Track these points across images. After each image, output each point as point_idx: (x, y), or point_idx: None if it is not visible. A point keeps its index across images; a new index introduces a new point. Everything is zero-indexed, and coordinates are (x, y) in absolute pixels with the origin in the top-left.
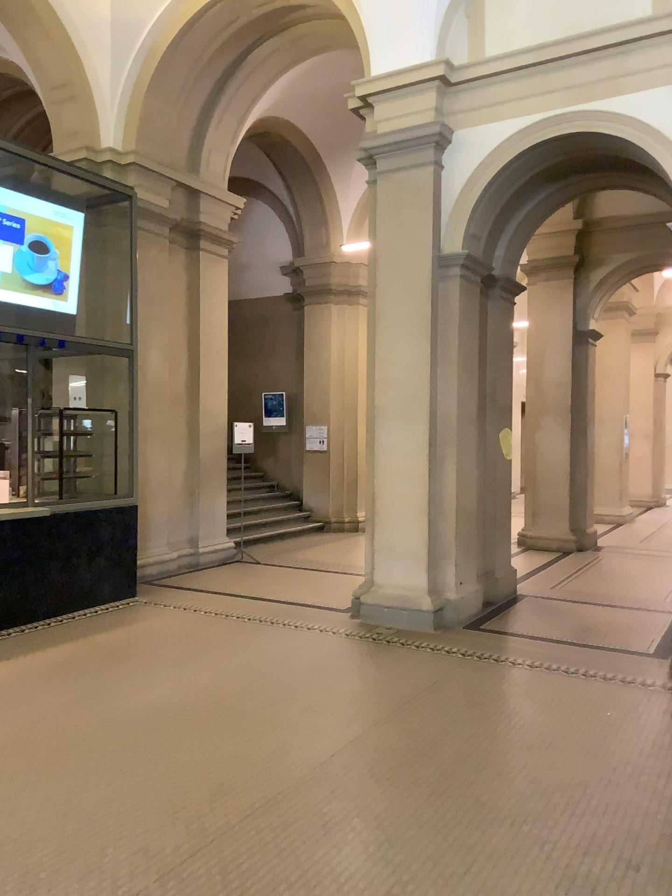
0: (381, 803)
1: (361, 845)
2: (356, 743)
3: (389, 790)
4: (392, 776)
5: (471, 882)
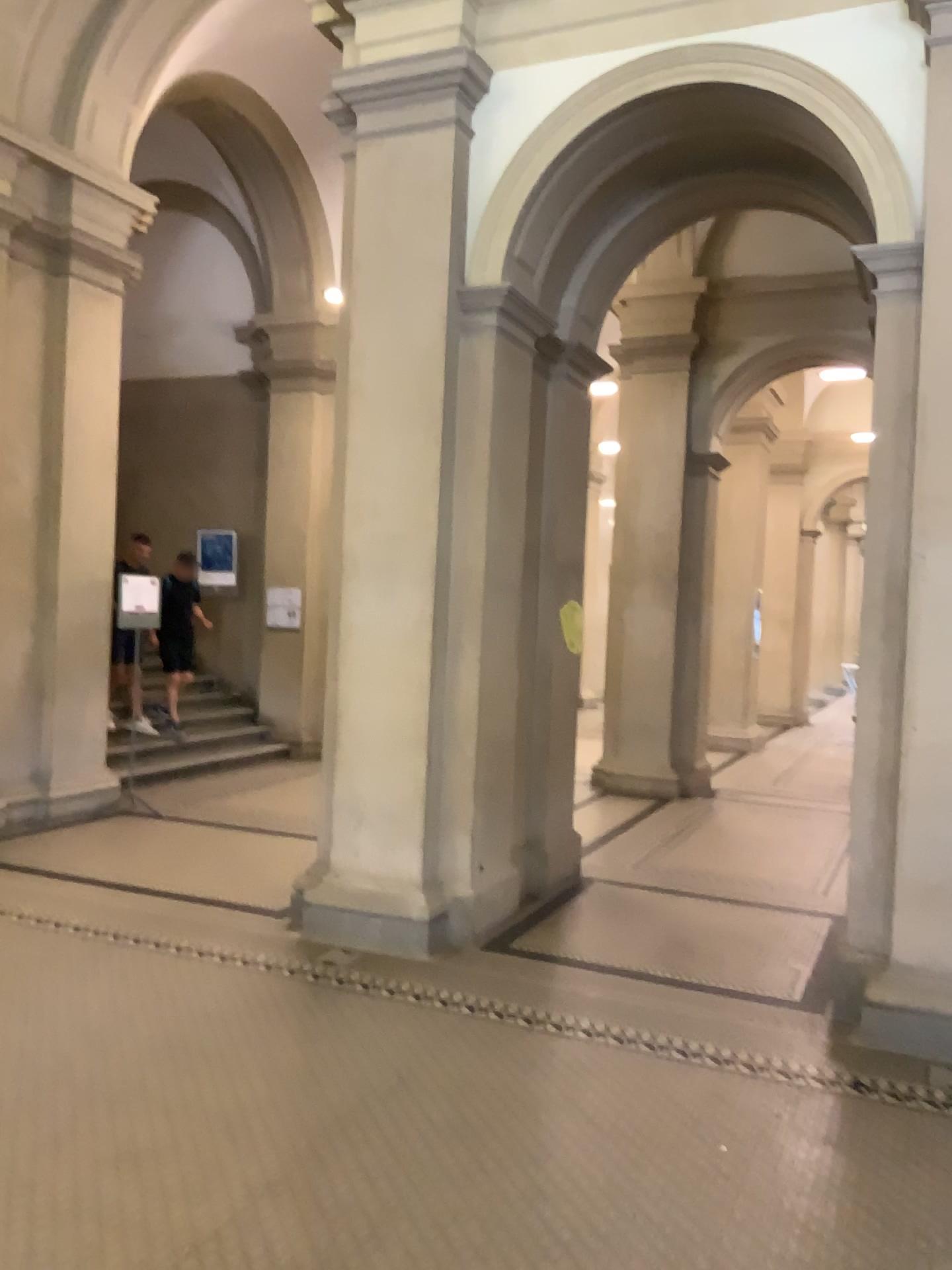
0: None
1: None
2: (199, 1264)
3: None
4: None
5: None
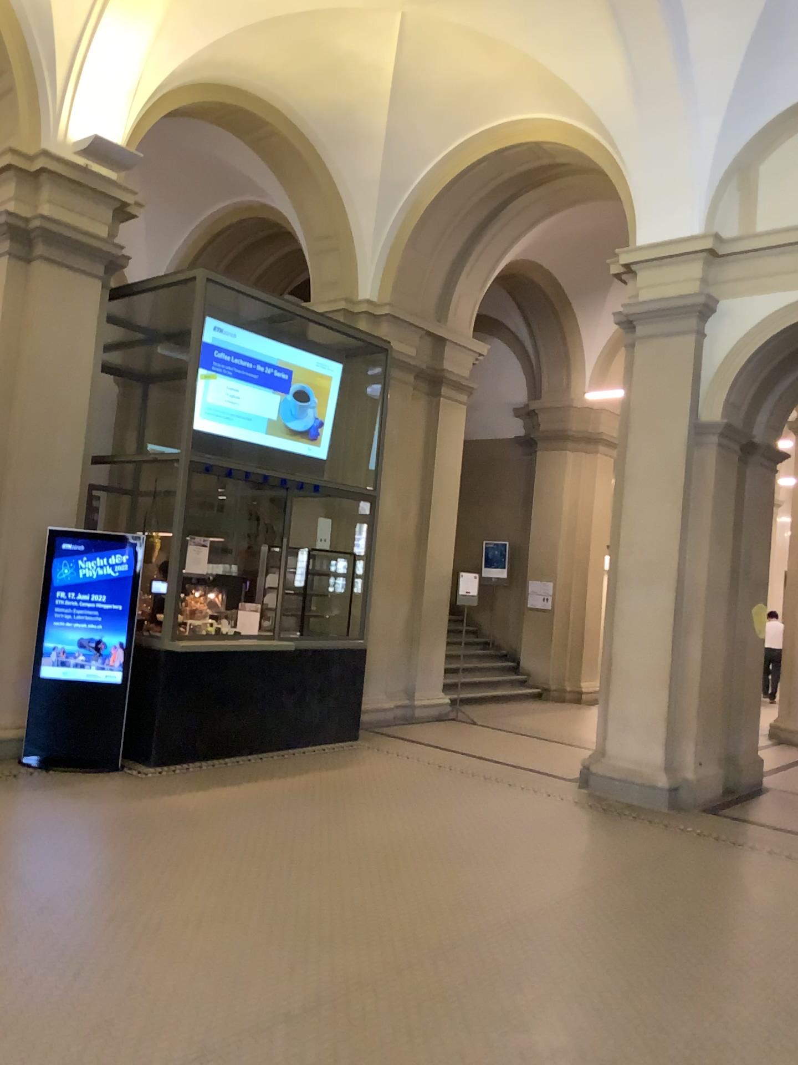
0: (617, 937)
1: (600, 963)
2: (592, 891)
3: (624, 930)
4: (628, 920)
5: (700, 1003)
